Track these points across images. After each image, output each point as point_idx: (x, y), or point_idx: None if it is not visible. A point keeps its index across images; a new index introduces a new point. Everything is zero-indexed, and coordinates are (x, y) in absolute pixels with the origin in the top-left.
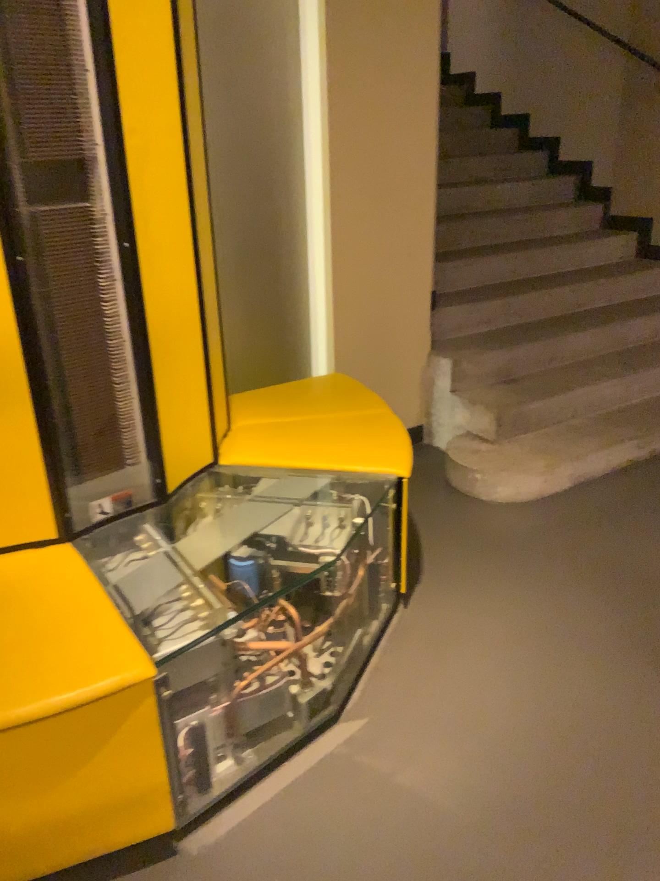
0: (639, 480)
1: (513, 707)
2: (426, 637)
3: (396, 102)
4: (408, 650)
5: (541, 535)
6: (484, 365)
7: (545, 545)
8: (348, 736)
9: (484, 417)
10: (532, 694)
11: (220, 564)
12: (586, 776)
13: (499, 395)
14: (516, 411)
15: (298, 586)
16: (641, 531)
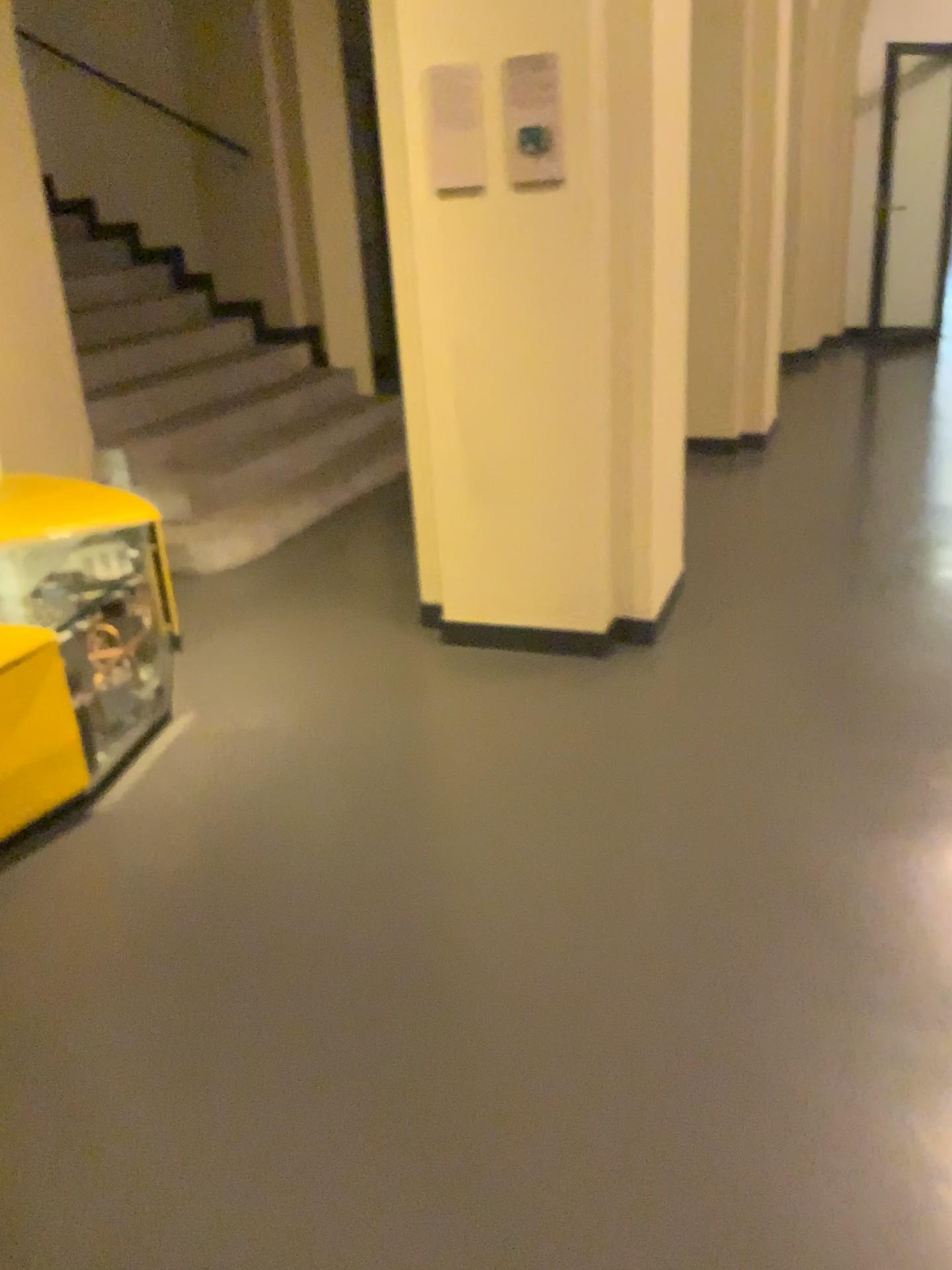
0: (332, 529)
1: (304, 669)
2: (211, 659)
3: (4, 185)
4: (200, 671)
5: (269, 581)
6: (154, 456)
7: (276, 585)
8: (185, 724)
9: (176, 501)
10: (315, 660)
11: (36, 598)
12: (373, 679)
13: (180, 480)
14: (202, 492)
15: (104, 611)
16: (349, 557)
